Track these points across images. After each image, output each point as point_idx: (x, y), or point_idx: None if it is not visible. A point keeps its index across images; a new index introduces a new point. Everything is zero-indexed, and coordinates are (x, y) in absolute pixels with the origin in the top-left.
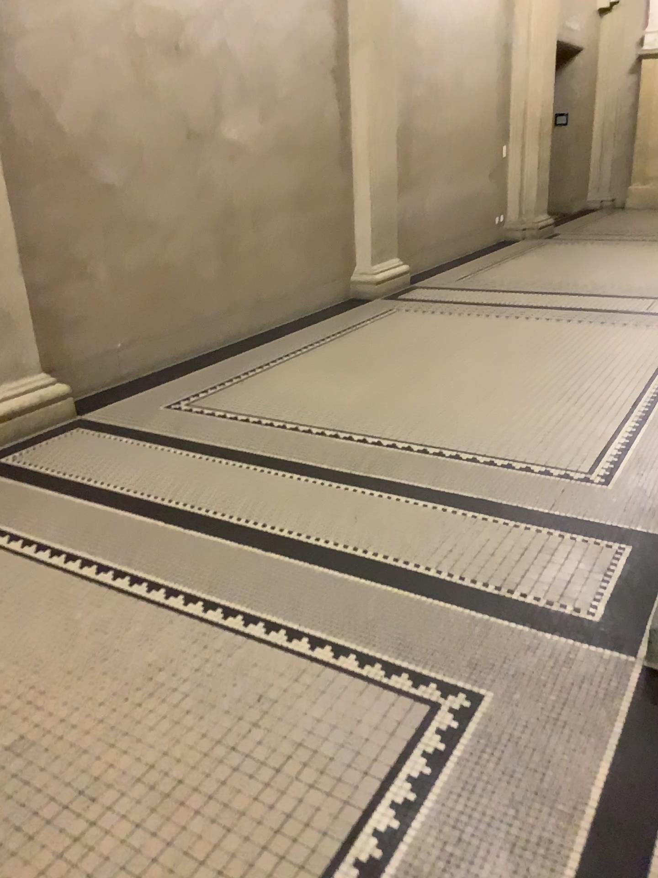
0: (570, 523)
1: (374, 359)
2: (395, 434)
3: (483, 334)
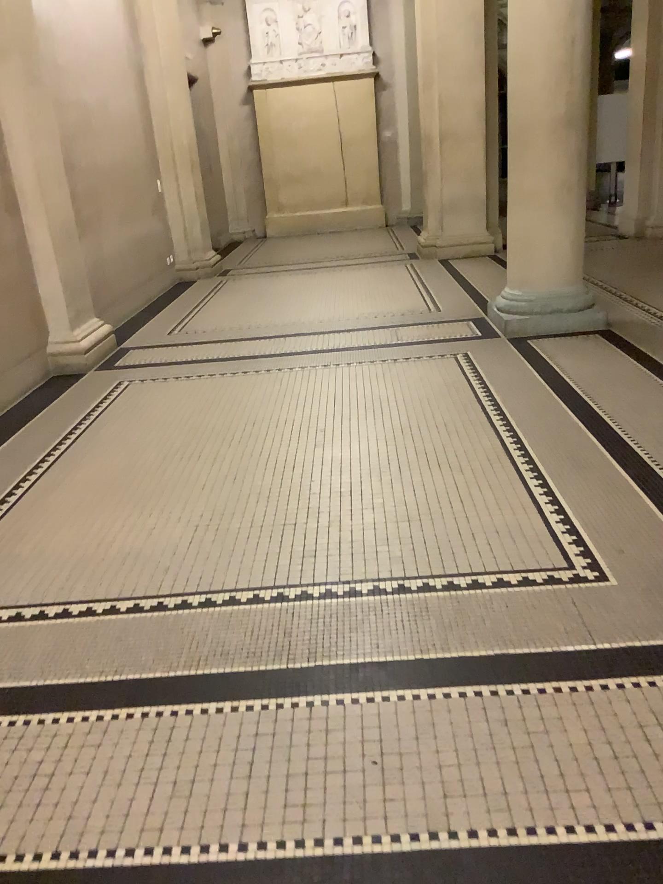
0: (643, 659)
1: (163, 464)
2: (295, 579)
3: (266, 400)
